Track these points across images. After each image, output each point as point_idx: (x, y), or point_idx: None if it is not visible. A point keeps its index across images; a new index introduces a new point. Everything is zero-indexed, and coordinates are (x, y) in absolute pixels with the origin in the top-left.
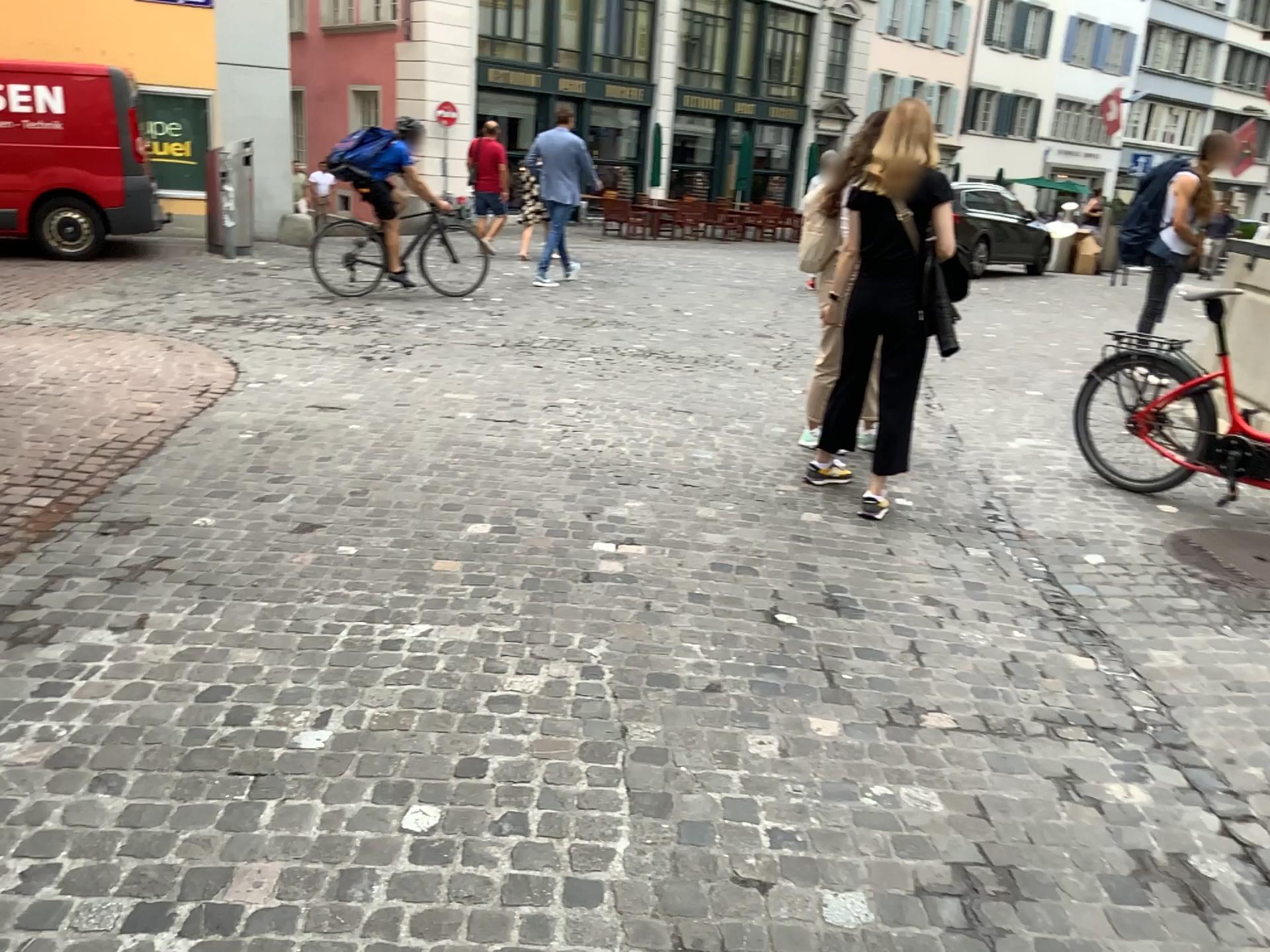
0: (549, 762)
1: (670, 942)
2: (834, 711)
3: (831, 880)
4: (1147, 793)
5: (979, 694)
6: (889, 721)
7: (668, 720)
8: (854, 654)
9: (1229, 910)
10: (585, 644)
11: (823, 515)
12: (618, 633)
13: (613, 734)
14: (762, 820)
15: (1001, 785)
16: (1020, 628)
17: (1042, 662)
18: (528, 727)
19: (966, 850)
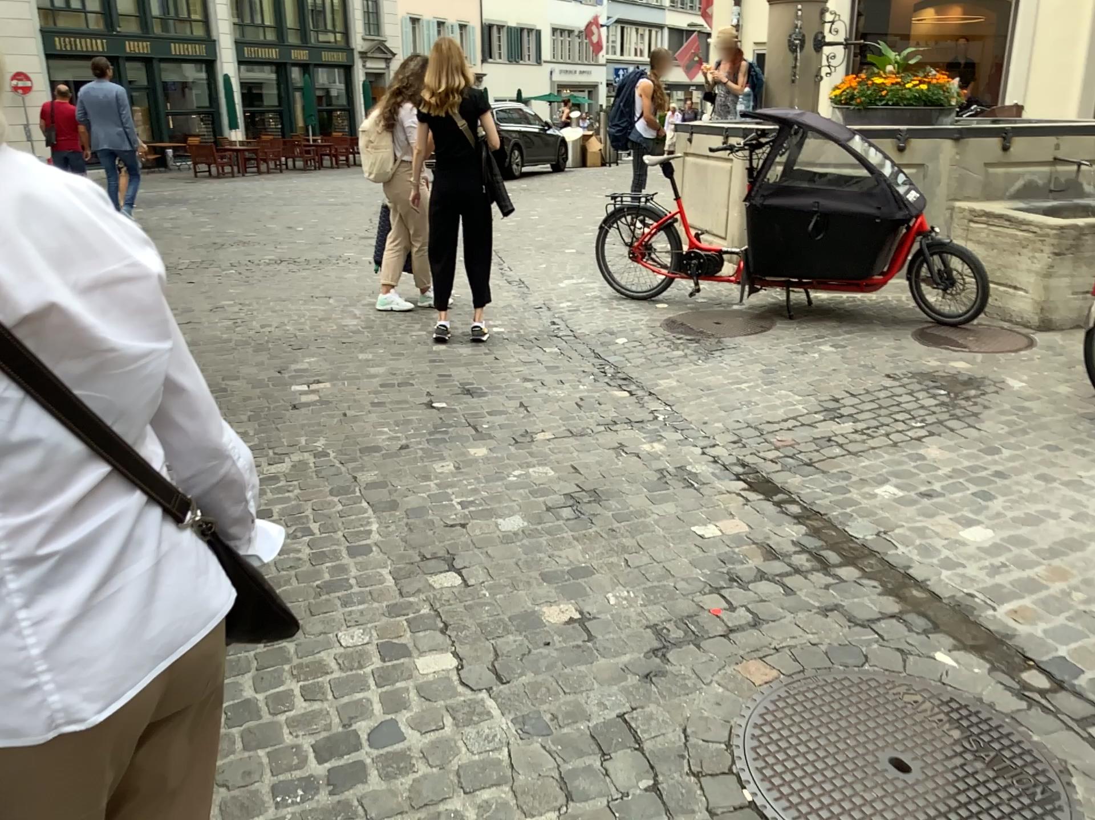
0: (312, 501)
1: (418, 557)
2: (481, 443)
3: (500, 515)
4: (664, 445)
5: (566, 419)
6: (515, 442)
7: (380, 467)
8: (486, 414)
9: (709, 484)
10: (310, 440)
11: (446, 344)
12: (329, 432)
13: (348, 479)
14: (453, 499)
15: (585, 457)
16: (584, 383)
17: (599, 397)
18: (291, 488)
19: (571, 488)
